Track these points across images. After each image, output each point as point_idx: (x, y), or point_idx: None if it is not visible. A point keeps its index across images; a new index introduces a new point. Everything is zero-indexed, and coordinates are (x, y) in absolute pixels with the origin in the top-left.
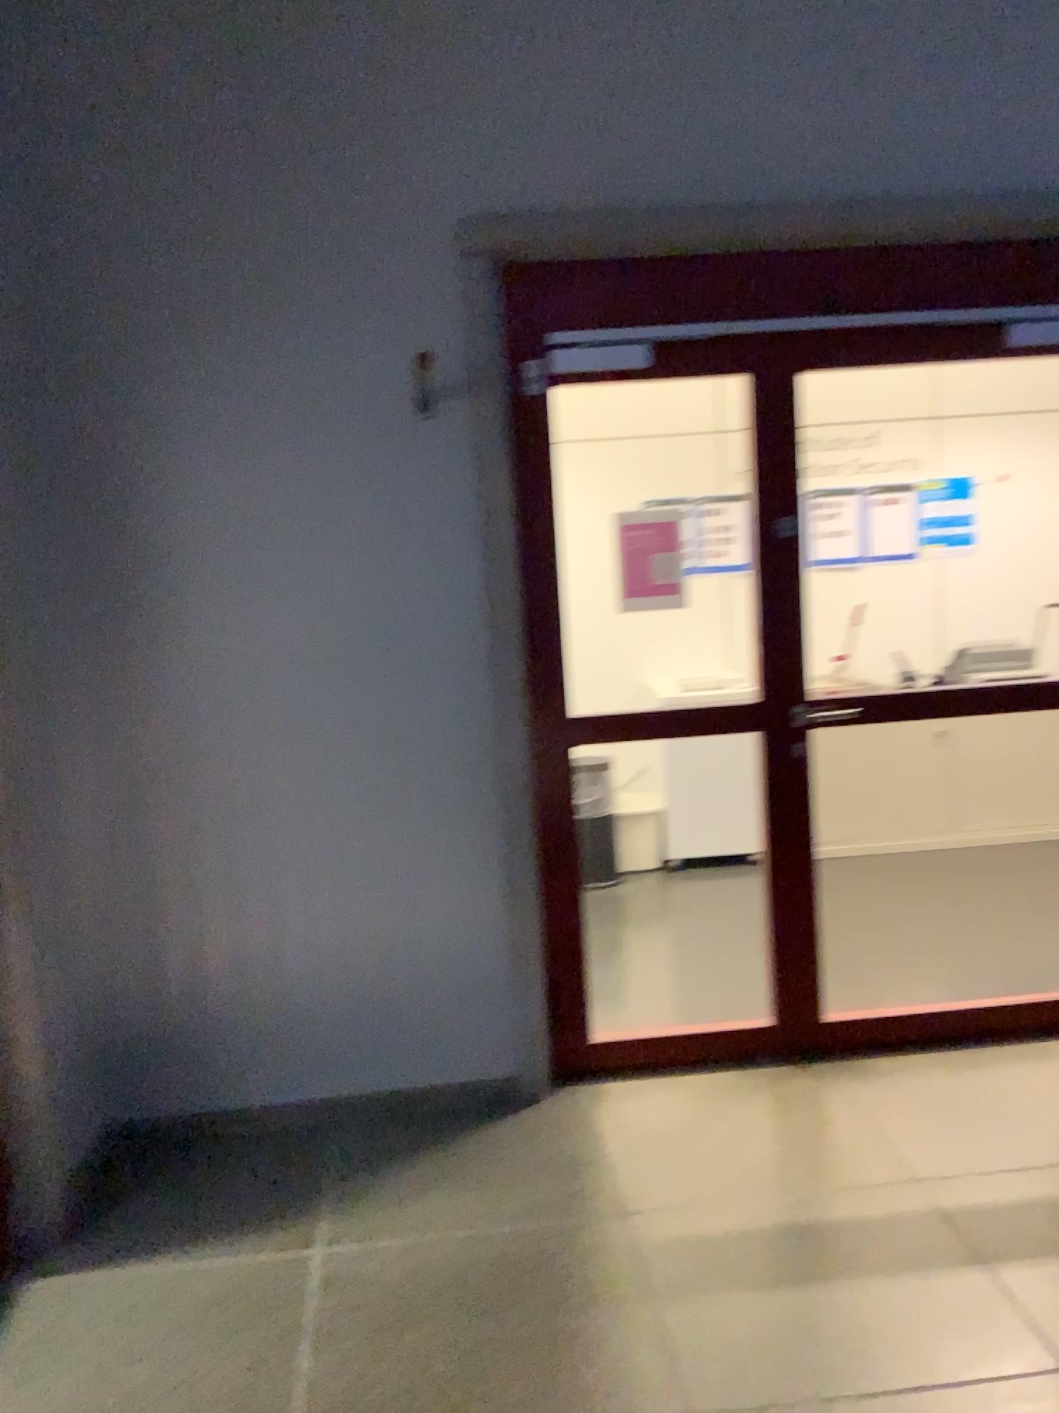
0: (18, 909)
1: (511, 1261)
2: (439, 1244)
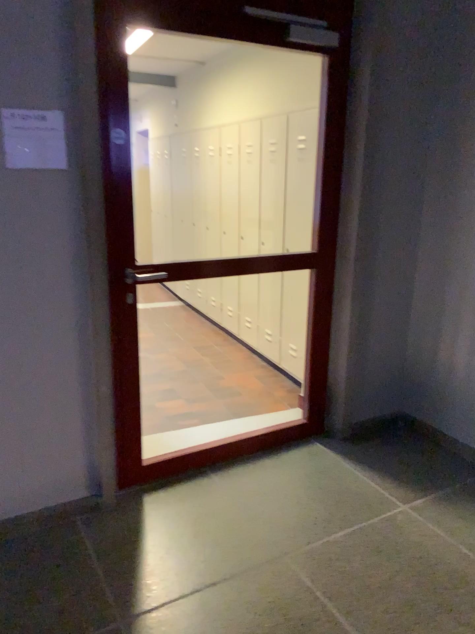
0: (348, 299)
1: (464, 579)
2: (447, 546)
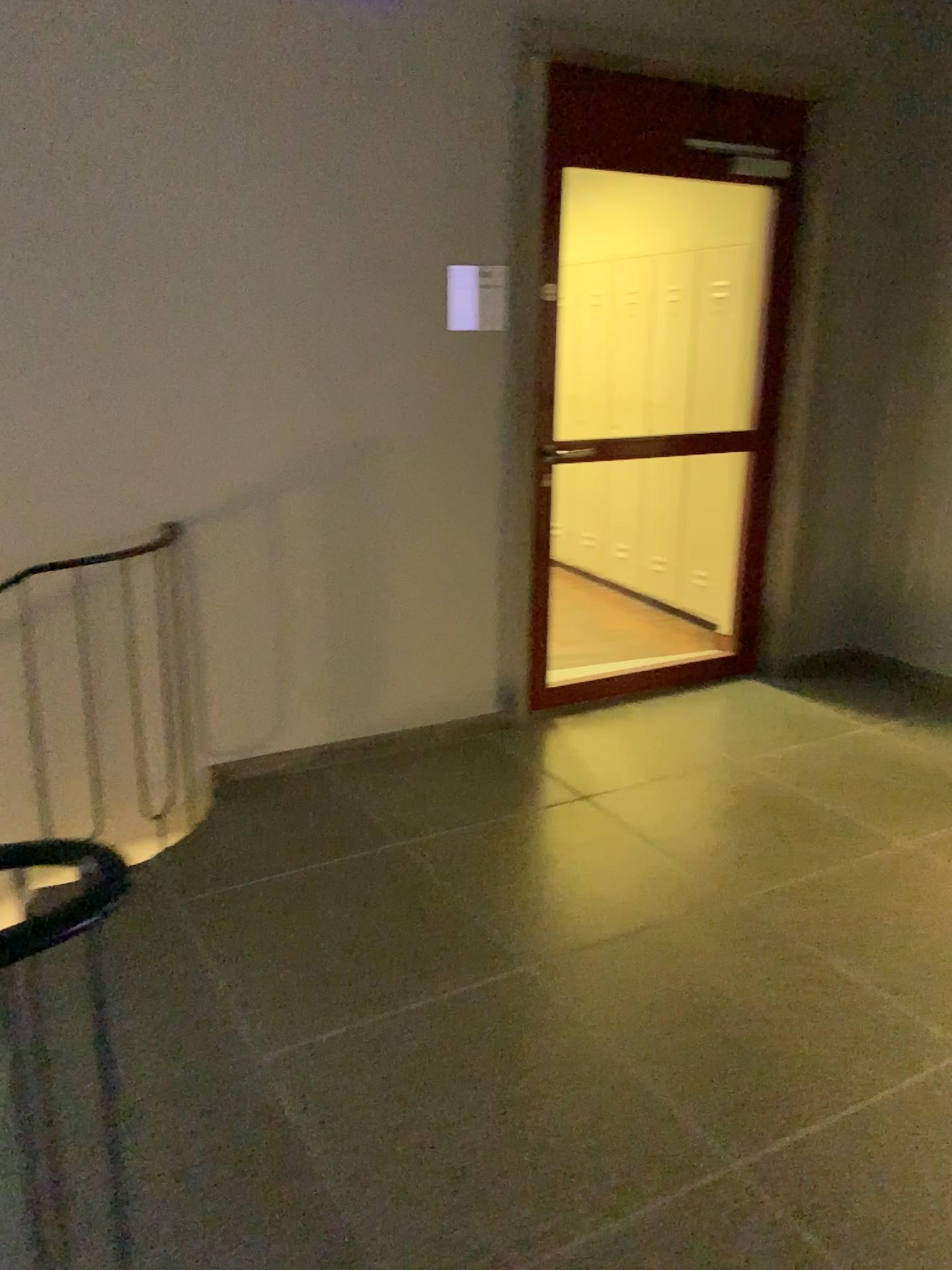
0: (790, 490)
1: (936, 773)
2: (917, 752)
